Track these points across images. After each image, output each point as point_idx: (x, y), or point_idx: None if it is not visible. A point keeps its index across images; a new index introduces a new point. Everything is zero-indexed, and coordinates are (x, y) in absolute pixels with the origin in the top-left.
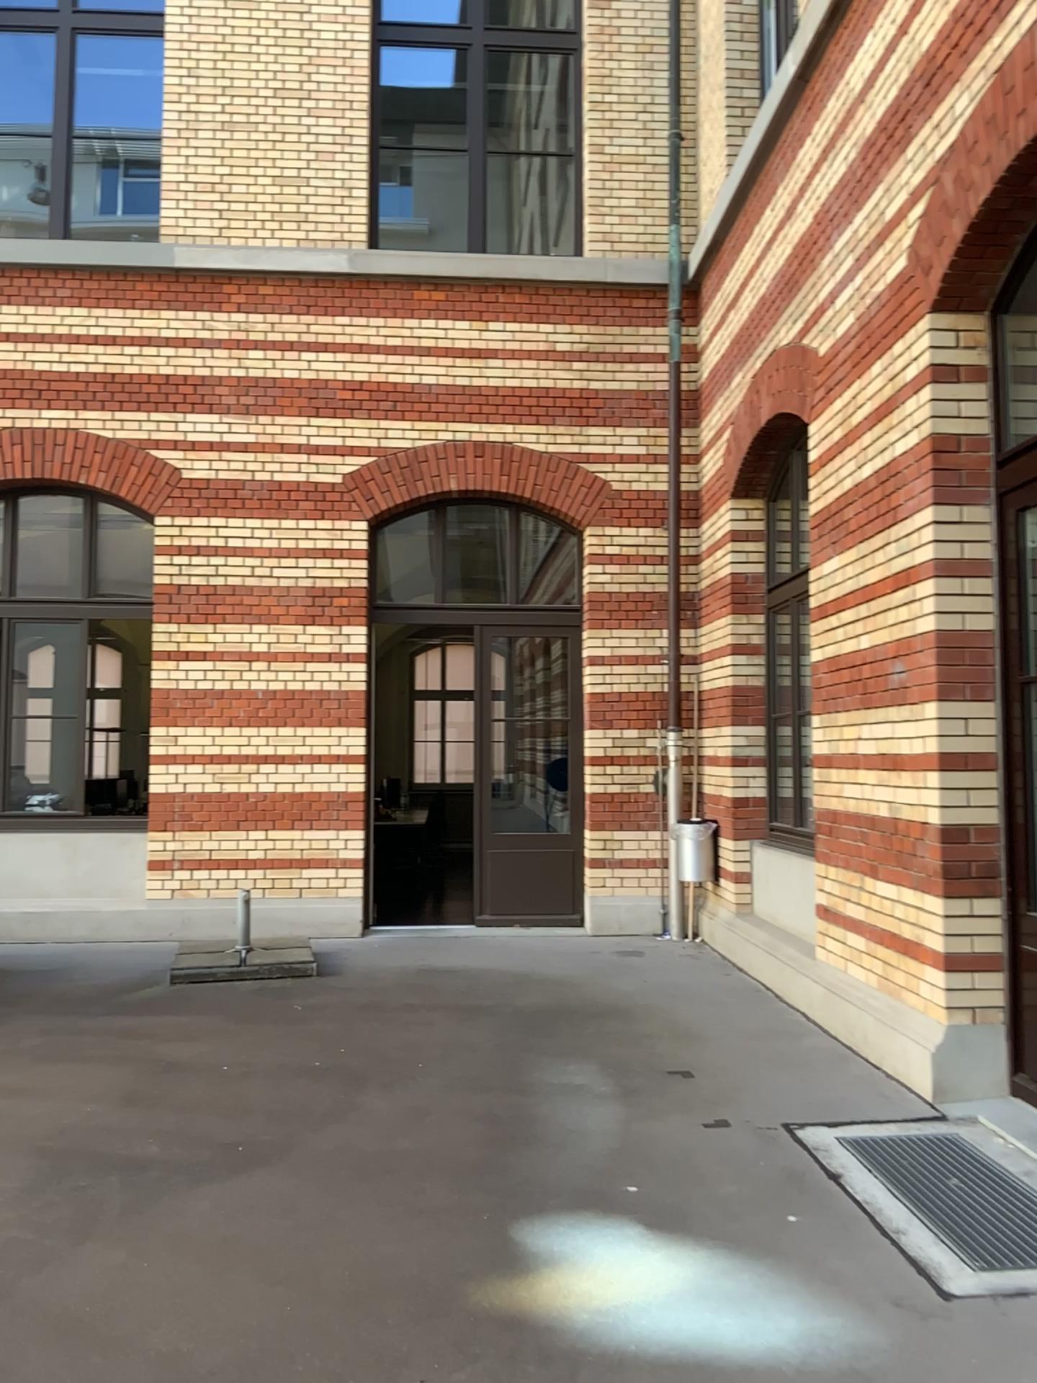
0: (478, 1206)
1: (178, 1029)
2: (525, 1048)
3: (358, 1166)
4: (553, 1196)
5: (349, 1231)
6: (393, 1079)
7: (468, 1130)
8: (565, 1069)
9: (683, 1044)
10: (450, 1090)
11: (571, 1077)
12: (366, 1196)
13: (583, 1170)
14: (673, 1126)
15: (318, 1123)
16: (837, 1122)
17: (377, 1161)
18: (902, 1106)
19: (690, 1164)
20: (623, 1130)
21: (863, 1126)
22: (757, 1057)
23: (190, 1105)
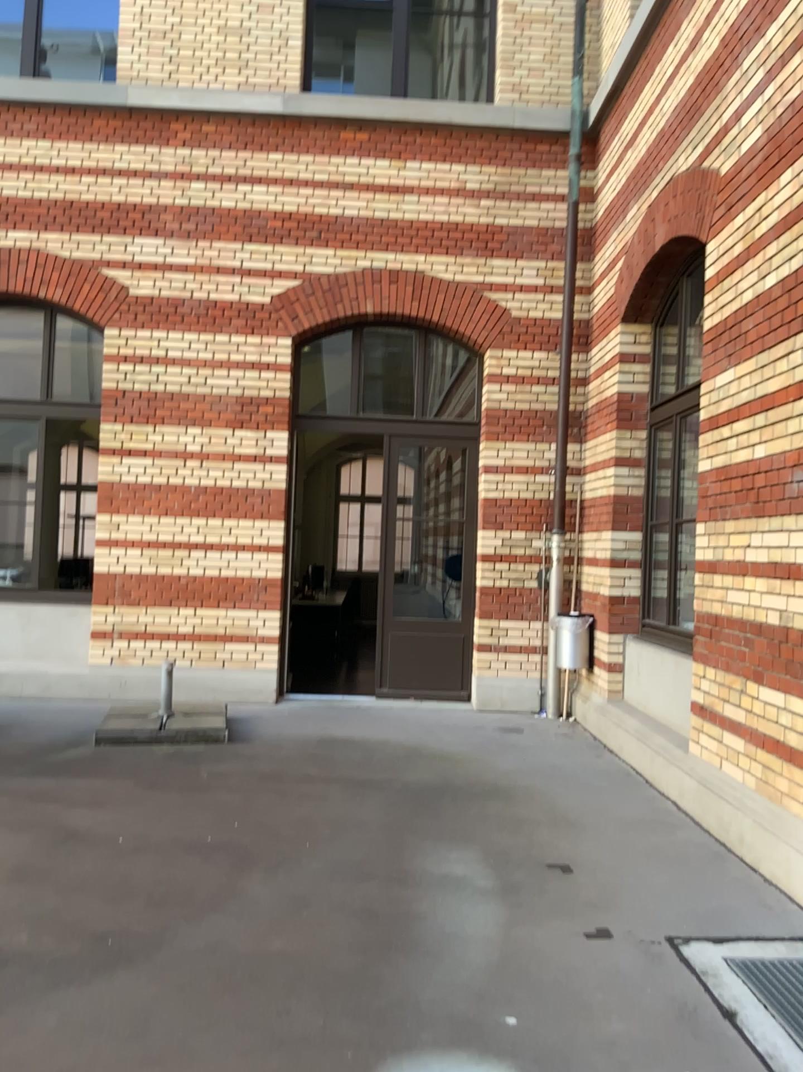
0: (342, 1042)
1: (84, 796)
2: (409, 830)
3: (222, 978)
4: (424, 1031)
5: (195, 1071)
6: (278, 862)
7: (344, 933)
8: (446, 860)
9: (561, 835)
10: (331, 878)
11: (451, 869)
12: (223, 1019)
13: (458, 993)
14: (554, 937)
15: (194, 914)
16: (723, 940)
17: (244, 969)
18: (787, 922)
19: (573, 992)
20: (502, 940)
21: (751, 948)
22: (634, 853)
23: (71, 886)
